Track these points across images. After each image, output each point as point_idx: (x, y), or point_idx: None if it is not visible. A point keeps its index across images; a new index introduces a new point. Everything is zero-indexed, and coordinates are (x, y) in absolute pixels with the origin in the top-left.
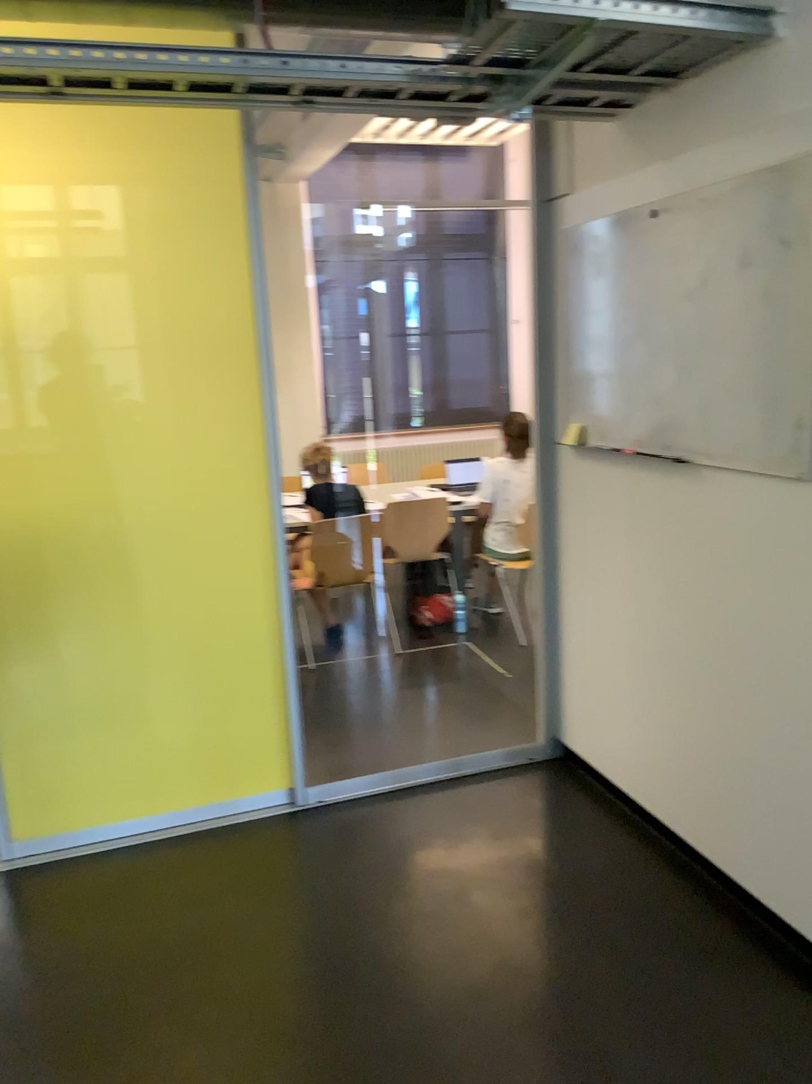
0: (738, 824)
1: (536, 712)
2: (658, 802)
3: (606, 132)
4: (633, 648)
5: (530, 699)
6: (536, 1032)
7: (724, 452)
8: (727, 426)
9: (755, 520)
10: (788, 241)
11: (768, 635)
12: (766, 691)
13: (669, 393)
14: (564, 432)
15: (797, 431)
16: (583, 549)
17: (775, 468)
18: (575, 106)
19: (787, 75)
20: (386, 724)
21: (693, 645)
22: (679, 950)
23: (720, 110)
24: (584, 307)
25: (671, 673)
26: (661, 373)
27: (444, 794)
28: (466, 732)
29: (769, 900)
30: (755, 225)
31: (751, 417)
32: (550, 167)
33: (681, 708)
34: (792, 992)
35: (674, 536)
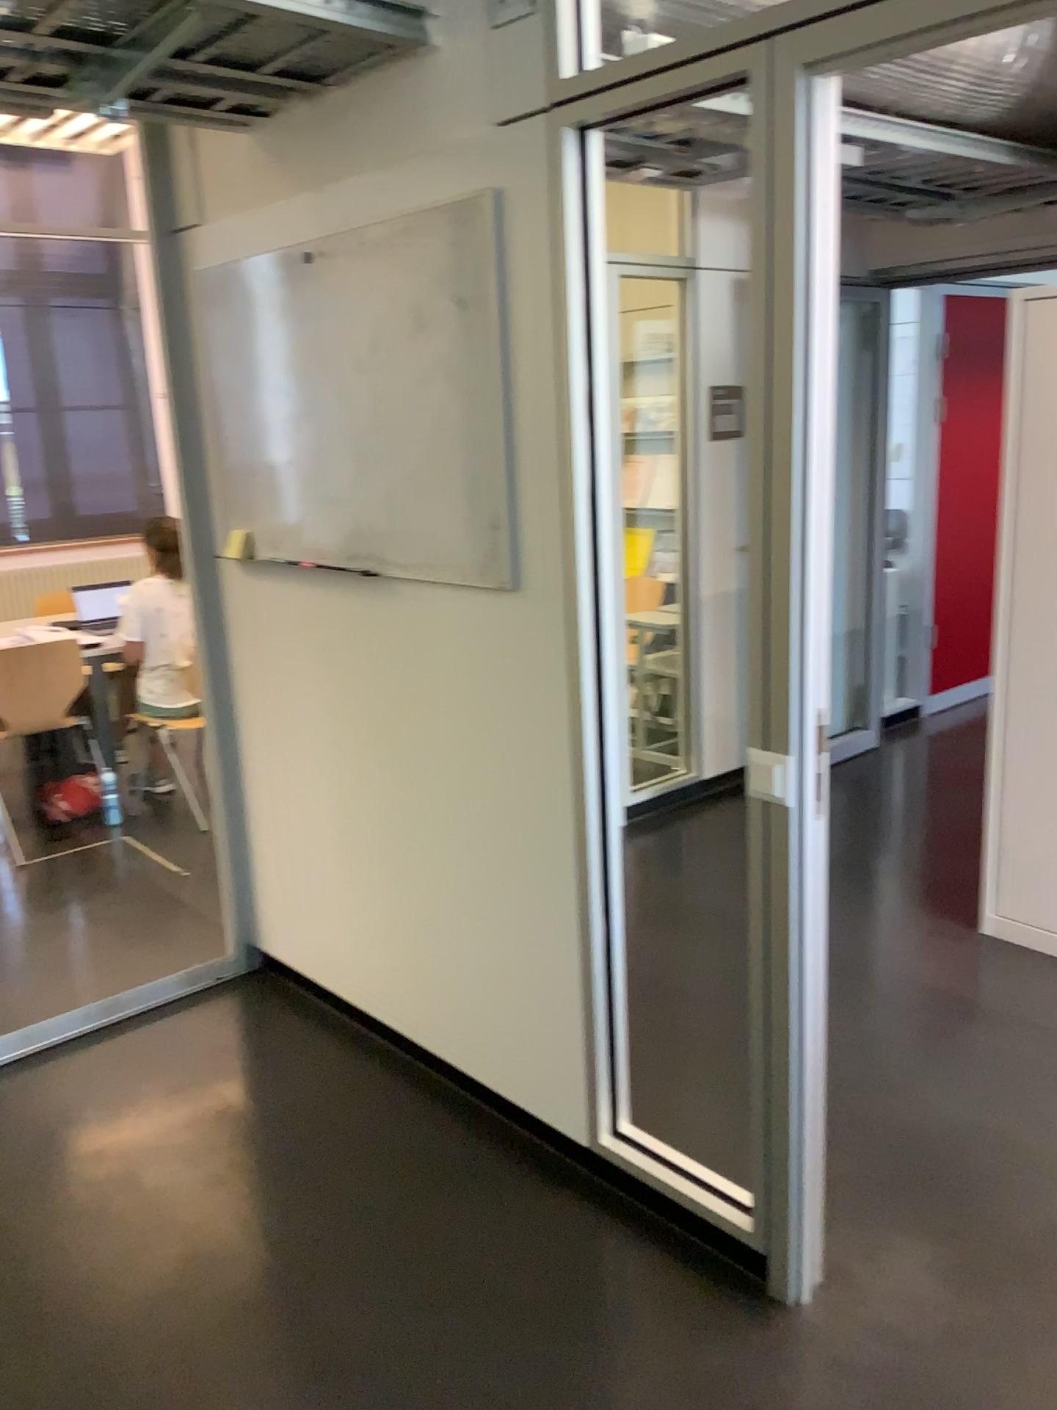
0: (468, 1010)
1: (222, 914)
2: (378, 1002)
3: (242, 147)
4: (332, 814)
5: (214, 899)
6: (234, 1327)
7: (416, 559)
8: (417, 526)
9: (457, 639)
10: (464, 299)
11: (481, 777)
12: (486, 845)
13: (347, 487)
14: (223, 542)
15: (493, 529)
16: (262, 693)
17: (473, 575)
18: (194, 107)
19: (447, 95)
20: (8, 963)
21: (401, 801)
22: (411, 1177)
23: (376, 131)
24: (234, 376)
25: (379, 838)
26: (335, 462)
27: (98, 1044)
28: (128, 956)
29: (509, 1092)
30: (426, 279)
31: (441, 515)
32: (174, 188)
33: (394, 879)
34: (540, 1194)
35: (368, 667)
